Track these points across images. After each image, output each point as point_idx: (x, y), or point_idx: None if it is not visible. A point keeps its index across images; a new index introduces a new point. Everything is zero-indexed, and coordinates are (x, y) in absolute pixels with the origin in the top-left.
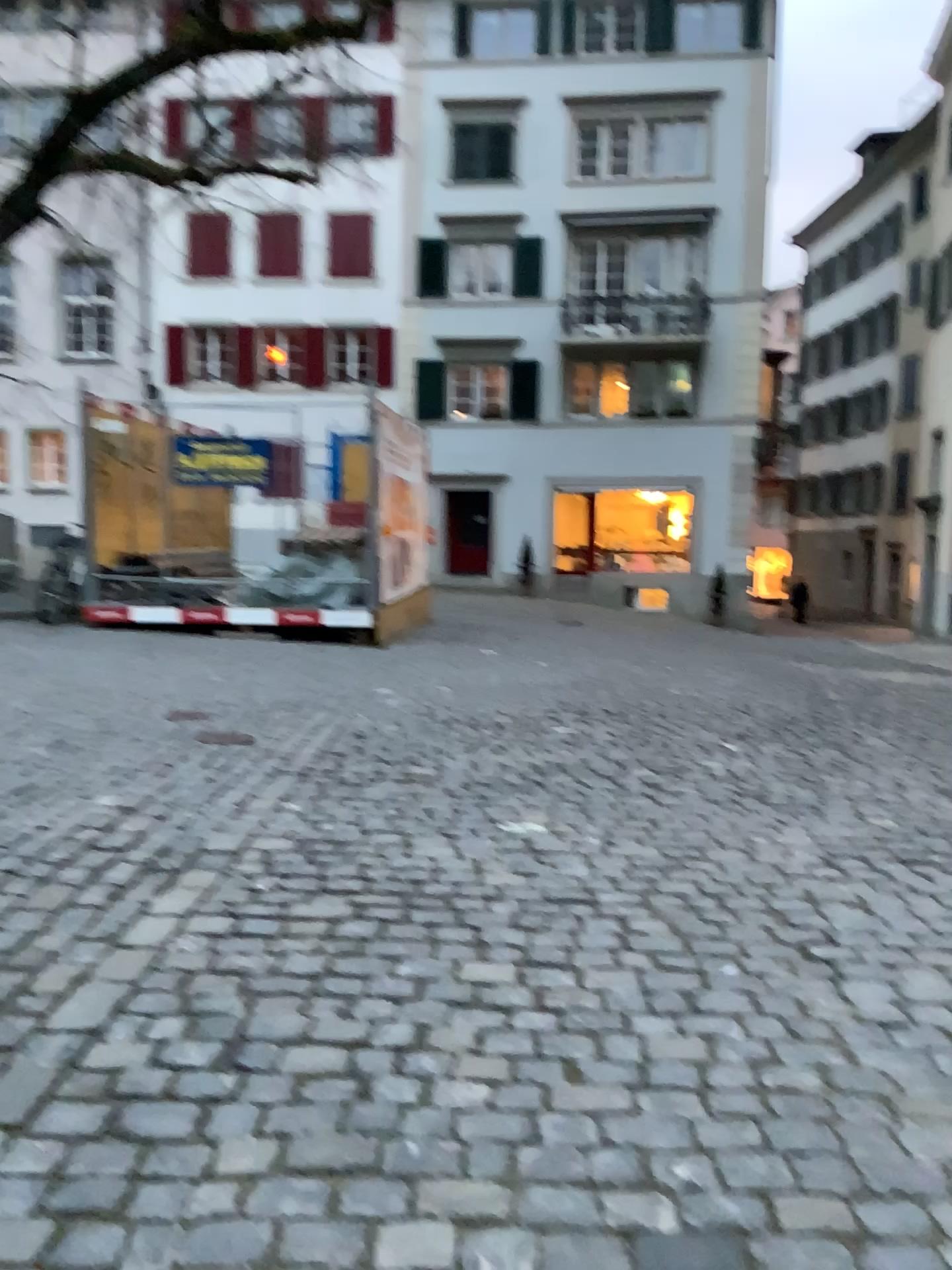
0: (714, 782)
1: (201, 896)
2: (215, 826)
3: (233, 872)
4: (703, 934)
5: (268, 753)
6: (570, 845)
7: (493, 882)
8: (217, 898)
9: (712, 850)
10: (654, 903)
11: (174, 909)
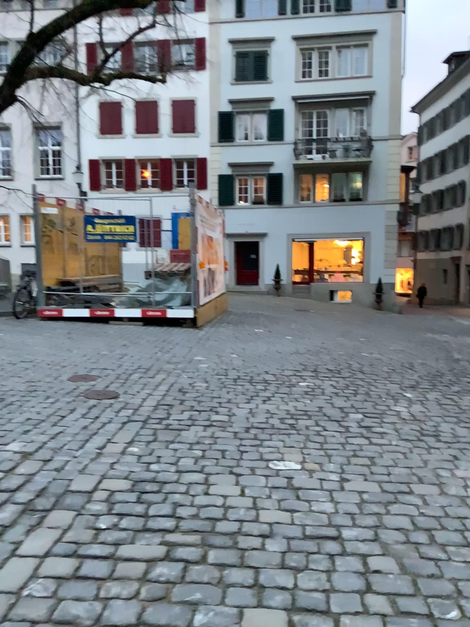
0: (404, 425)
1: (57, 538)
2: (80, 469)
3: (84, 513)
4: (425, 574)
5: (124, 408)
6: (317, 481)
7: (266, 518)
8: (68, 541)
9: (414, 485)
10: (383, 540)
11: (34, 553)
